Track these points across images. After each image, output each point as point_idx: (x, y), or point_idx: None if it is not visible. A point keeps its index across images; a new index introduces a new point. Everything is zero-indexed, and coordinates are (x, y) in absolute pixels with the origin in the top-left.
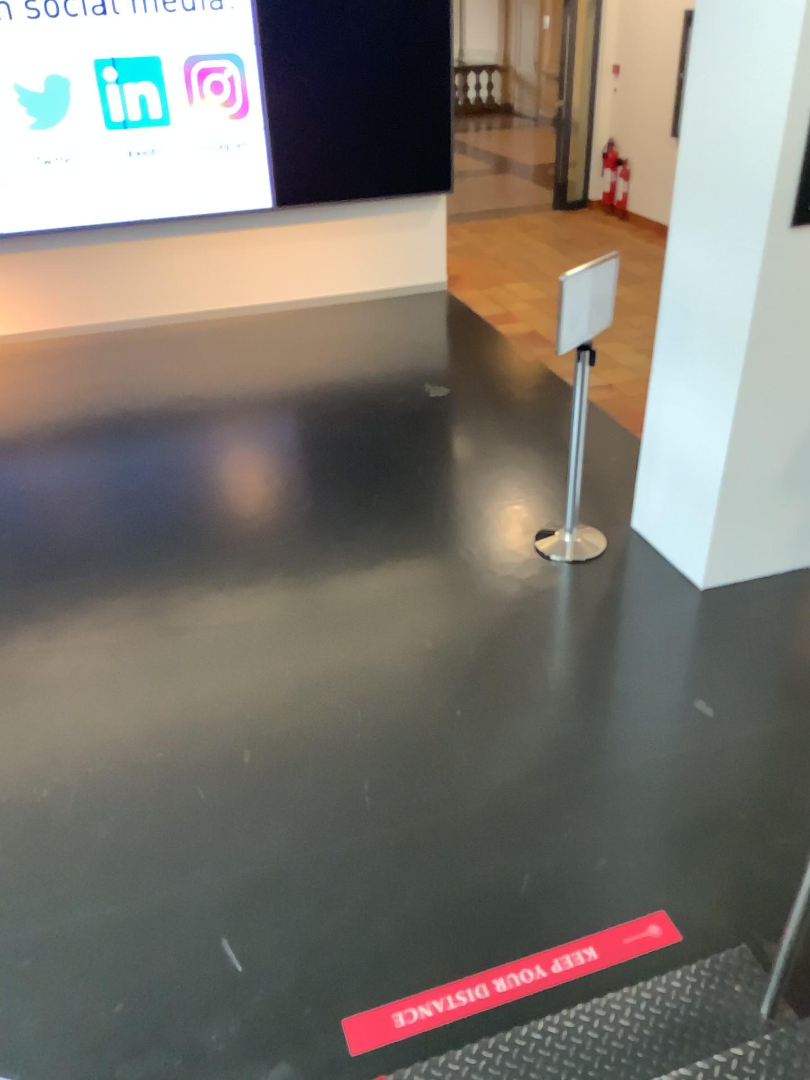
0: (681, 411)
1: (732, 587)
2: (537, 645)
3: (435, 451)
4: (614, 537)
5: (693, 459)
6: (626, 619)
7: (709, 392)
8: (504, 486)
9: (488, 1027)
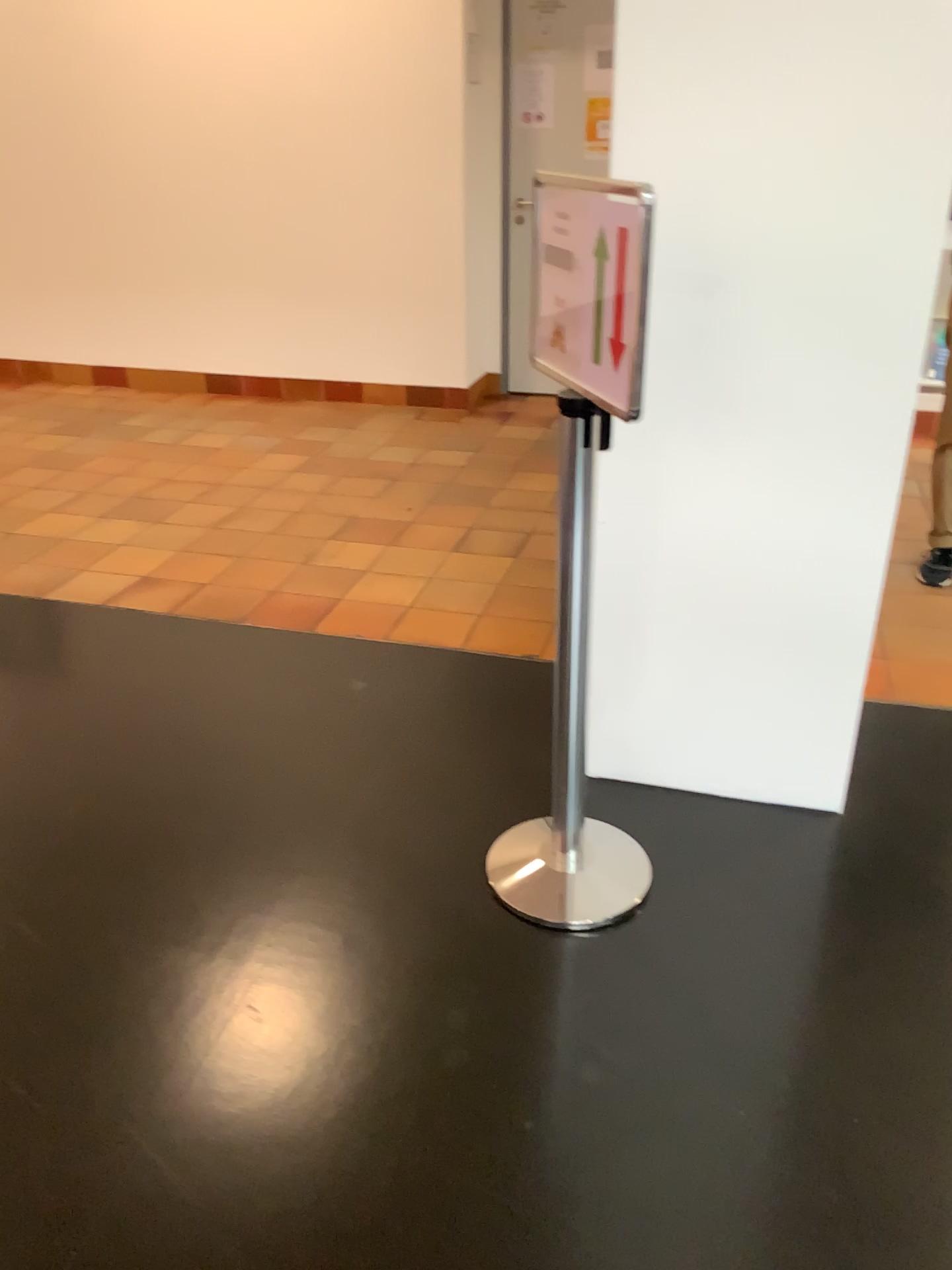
0: (717, 497)
1: (852, 780)
2: (942, 1146)
3: (8, 865)
4: (601, 812)
5: (775, 580)
6: (888, 948)
7: (817, 429)
8: (279, 844)
9: None
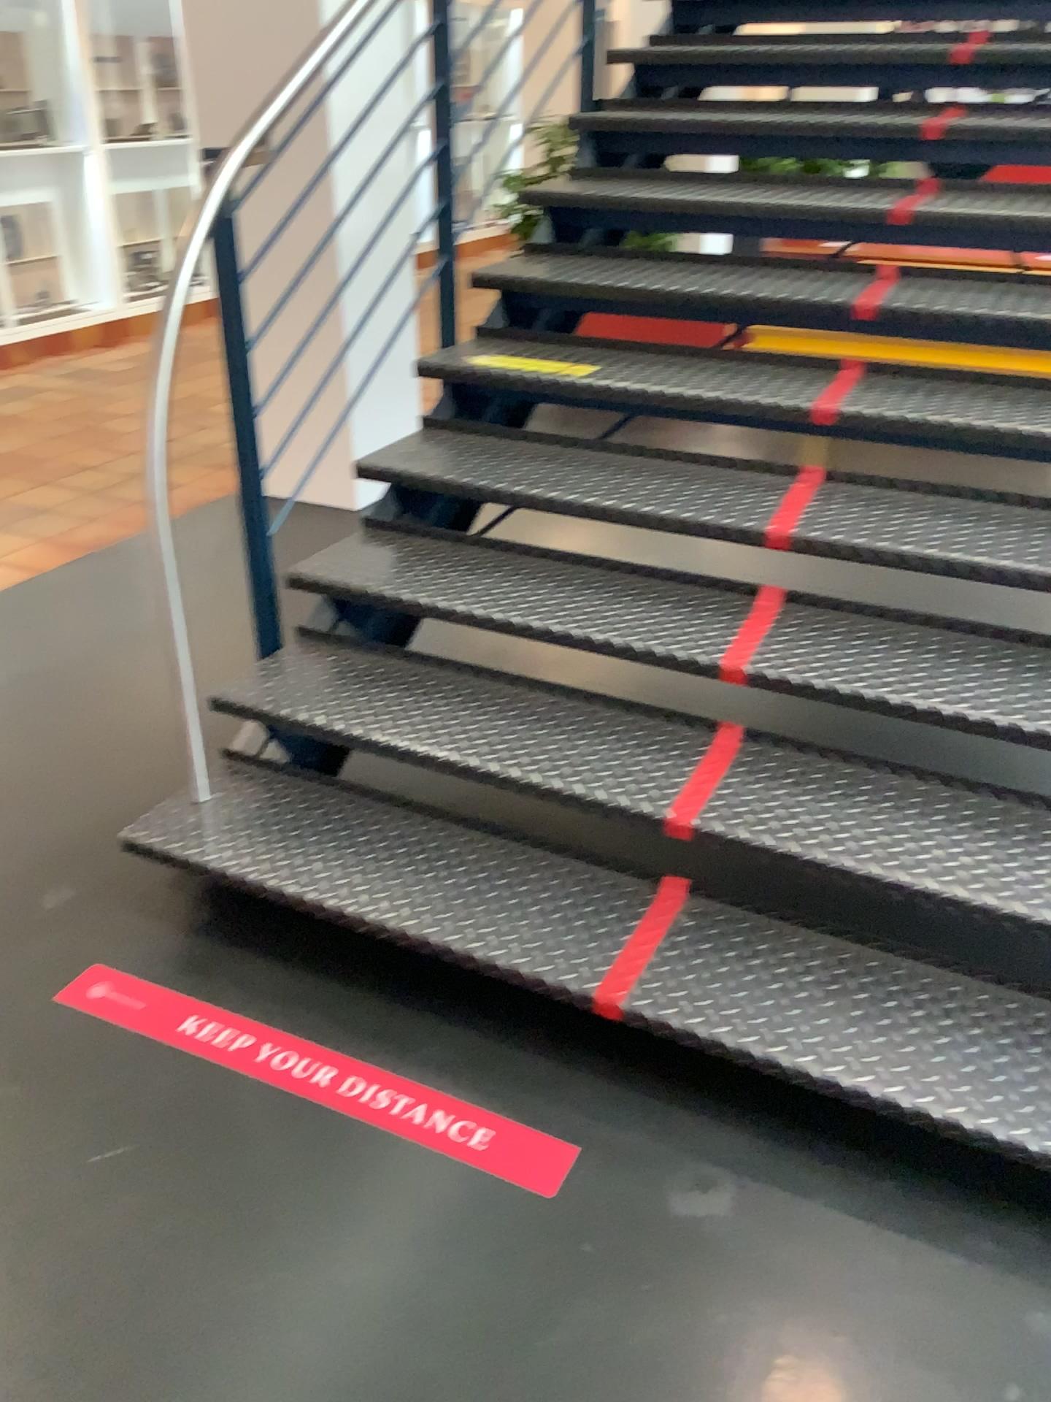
0: None
1: None
2: None
3: None
4: None
5: None
6: None
7: None
8: None
9: (402, 1043)
